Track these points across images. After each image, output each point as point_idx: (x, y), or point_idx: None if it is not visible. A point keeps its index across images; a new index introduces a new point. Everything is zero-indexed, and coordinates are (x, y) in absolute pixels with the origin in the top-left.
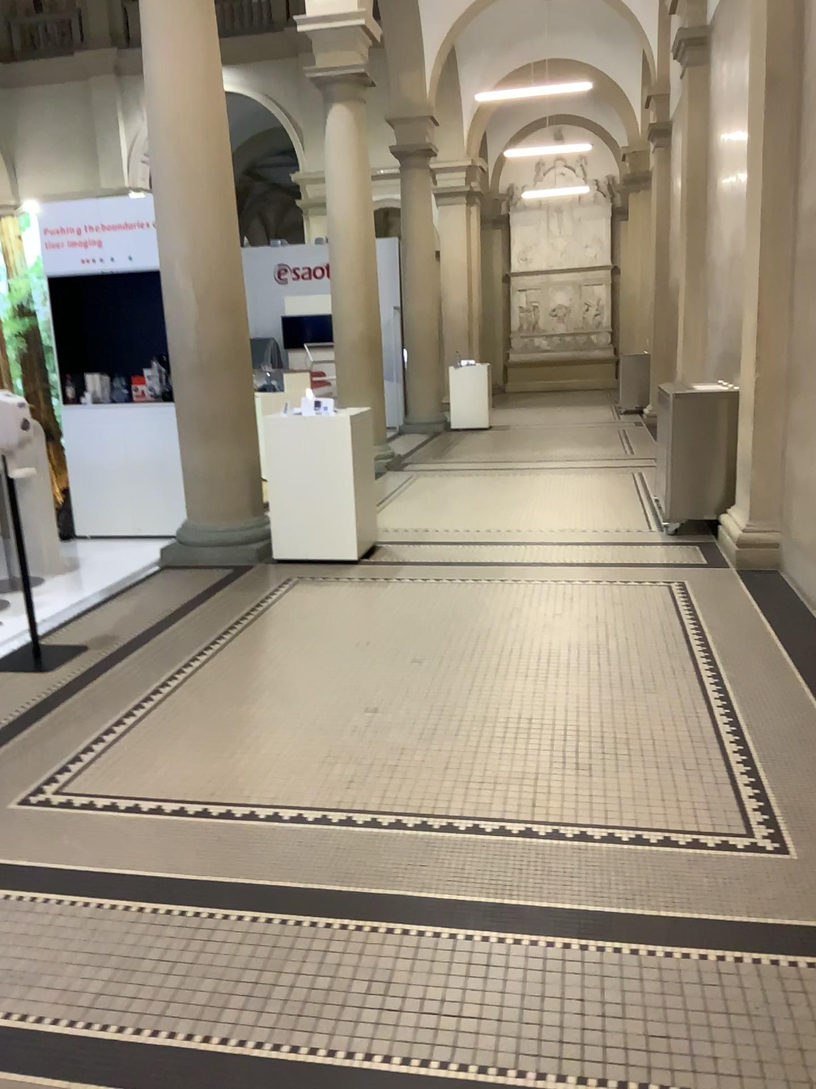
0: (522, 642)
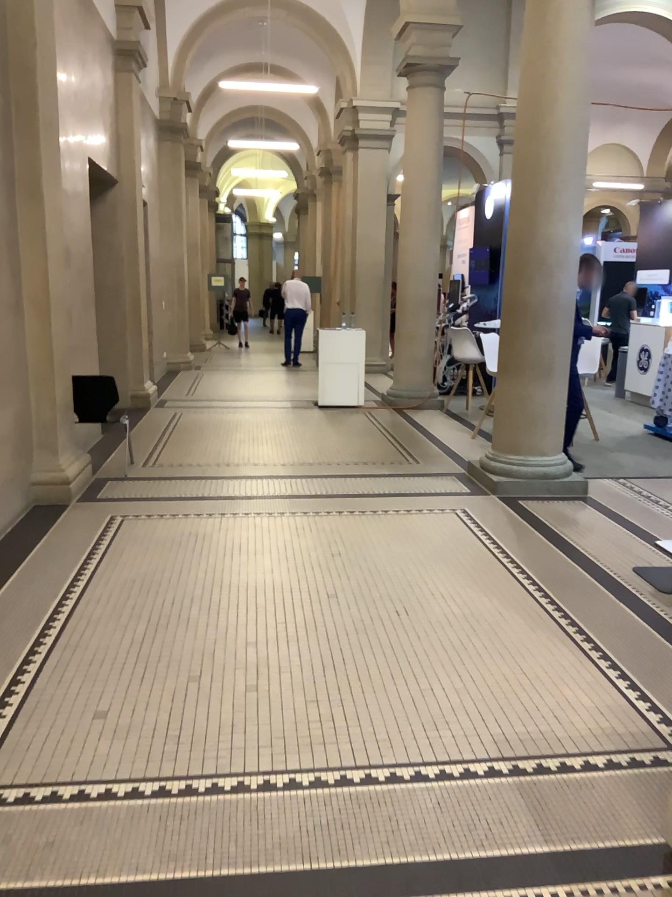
0: (236, 625)
